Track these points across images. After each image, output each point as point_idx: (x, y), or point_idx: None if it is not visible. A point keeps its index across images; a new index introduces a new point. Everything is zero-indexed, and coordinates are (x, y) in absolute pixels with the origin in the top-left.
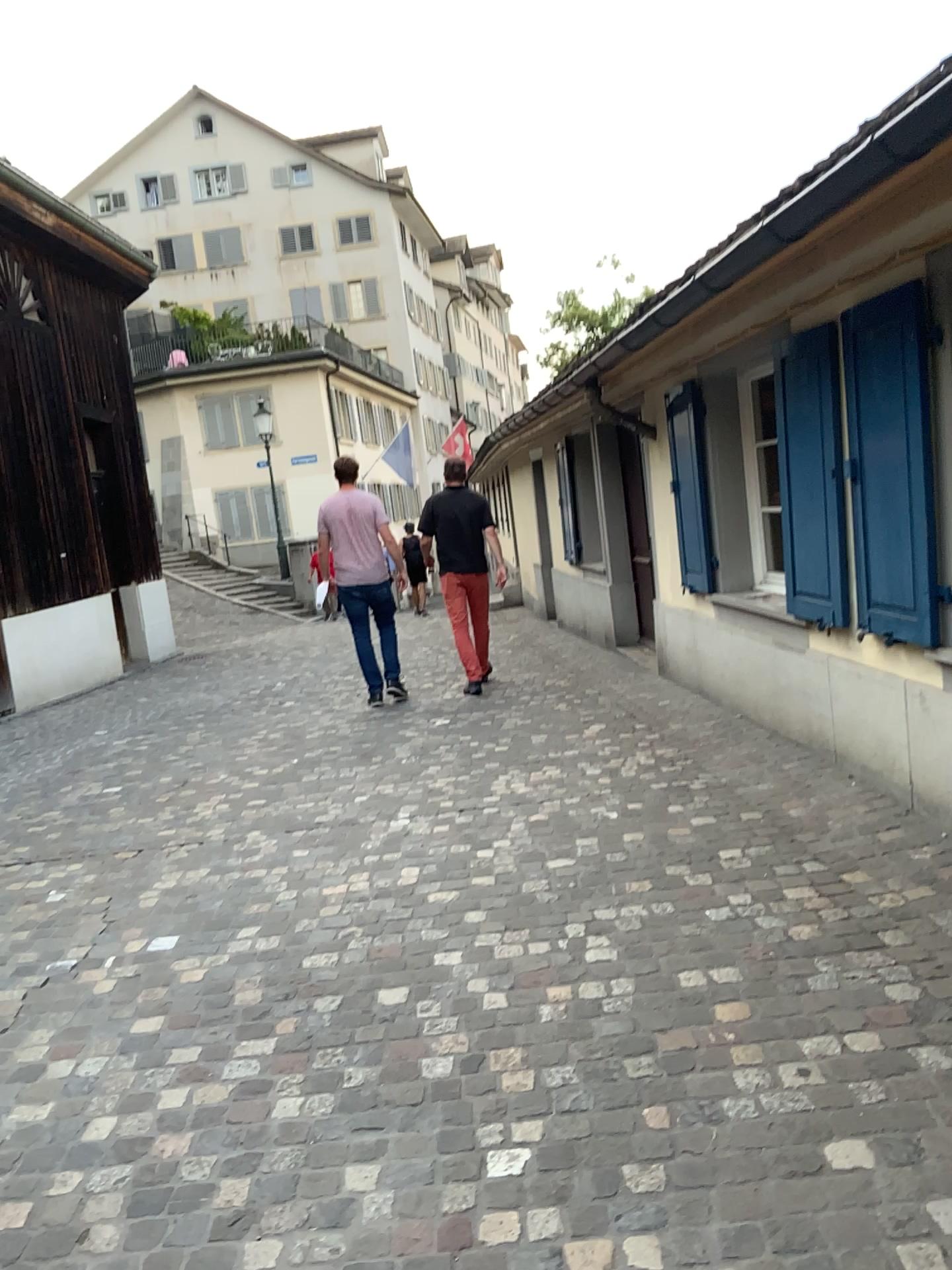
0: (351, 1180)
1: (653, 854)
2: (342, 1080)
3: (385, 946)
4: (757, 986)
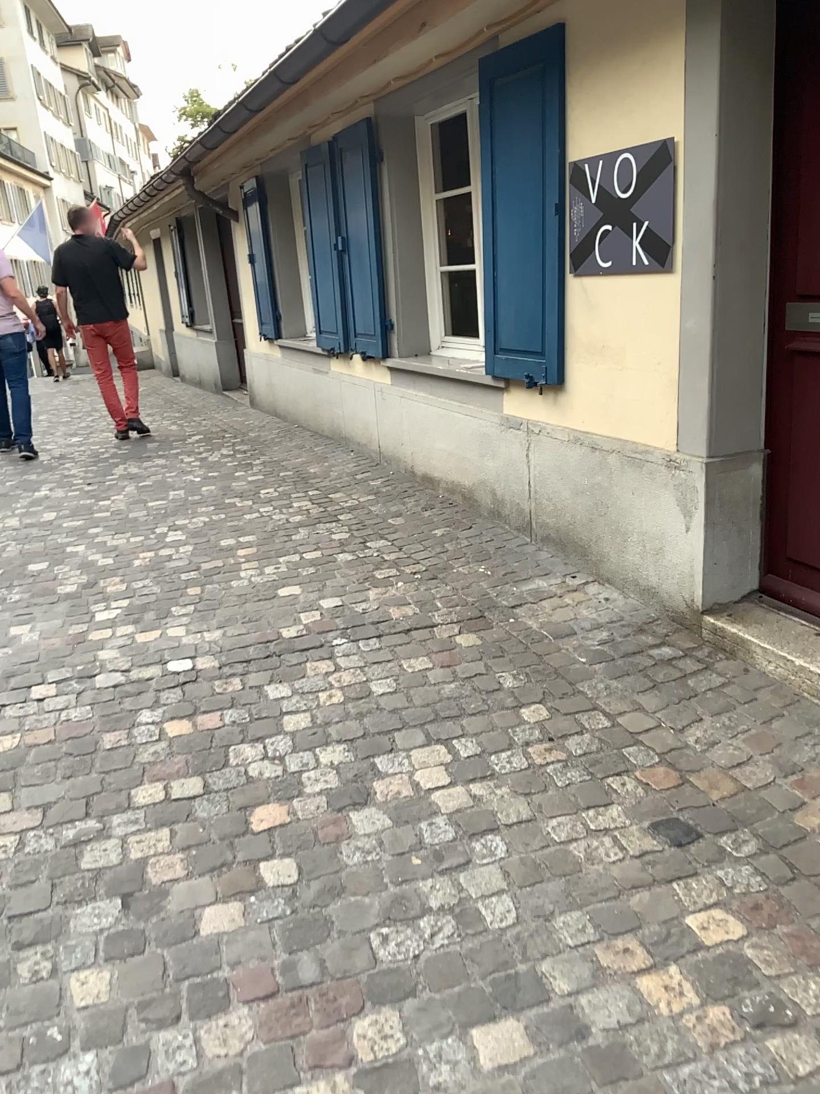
0: (14, 630)
1: (216, 493)
2: (6, 598)
3: (33, 546)
4: (262, 541)
